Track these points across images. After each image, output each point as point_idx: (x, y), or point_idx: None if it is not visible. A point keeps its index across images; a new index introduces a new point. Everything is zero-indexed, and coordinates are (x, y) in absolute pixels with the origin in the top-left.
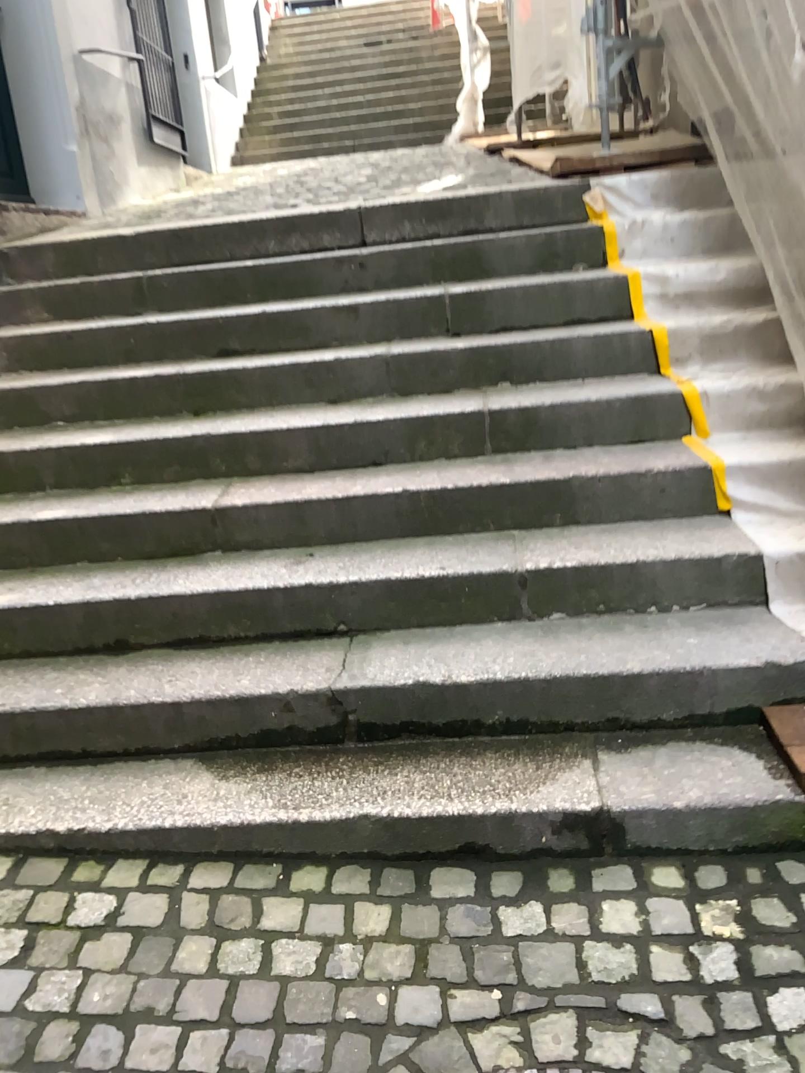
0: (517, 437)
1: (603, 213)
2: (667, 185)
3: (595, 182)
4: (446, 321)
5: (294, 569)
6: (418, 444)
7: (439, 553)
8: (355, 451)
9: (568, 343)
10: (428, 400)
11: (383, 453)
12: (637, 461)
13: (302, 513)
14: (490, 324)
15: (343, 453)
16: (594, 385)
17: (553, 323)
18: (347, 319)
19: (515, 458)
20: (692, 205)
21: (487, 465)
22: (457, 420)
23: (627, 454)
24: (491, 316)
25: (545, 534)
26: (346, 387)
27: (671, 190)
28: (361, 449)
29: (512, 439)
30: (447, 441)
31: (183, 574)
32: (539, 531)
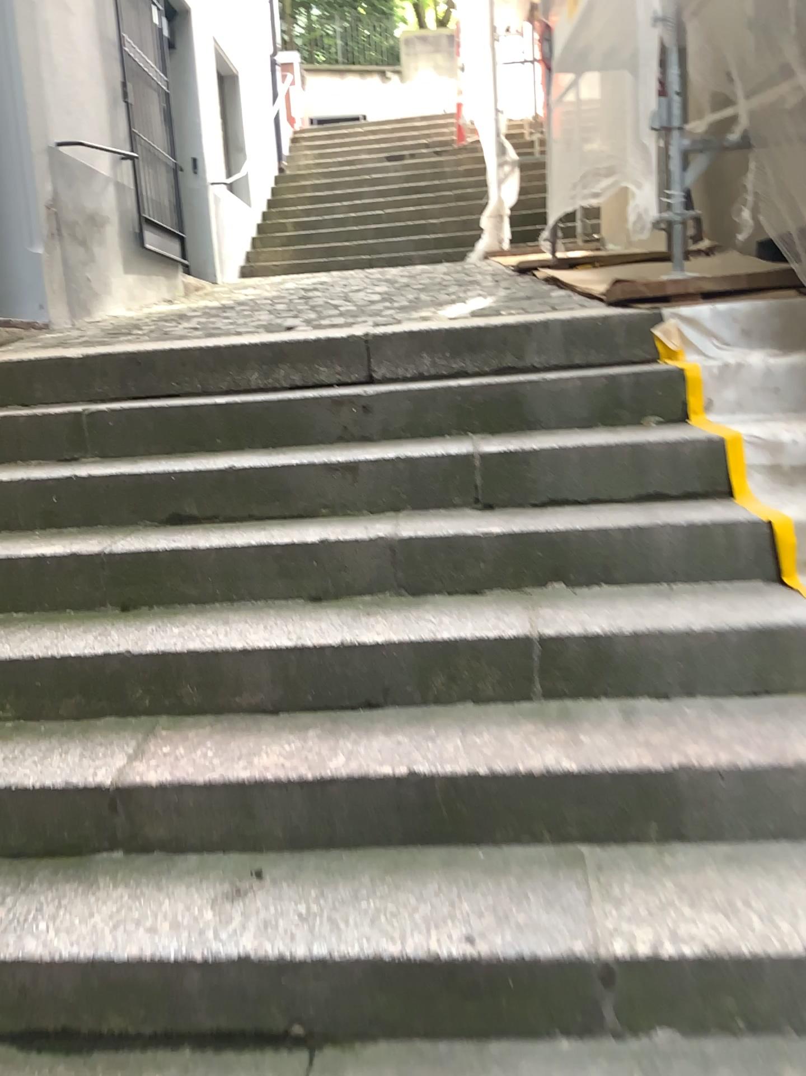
0: (580, 682)
1: (683, 352)
2: (766, 319)
3: (670, 313)
4: (474, 489)
5: (226, 911)
6: (432, 684)
7: (463, 901)
8: (340, 690)
9: (648, 533)
10: (449, 610)
11: (381, 696)
12: (773, 740)
13: (251, 801)
14: (536, 495)
15: (322, 692)
16: (692, 604)
17: (622, 499)
18: (341, 481)
19: (580, 719)
20: (801, 346)
21: (538, 731)
22: (490, 647)
23: (755, 724)
24: (537, 484)
25: (634, 865)
26: (333, 583)
27: (771, 325)
28: (348, 689)
29: (573, 687)
30: (476, 682)
31: (51, 907)
32: (625, 857)
